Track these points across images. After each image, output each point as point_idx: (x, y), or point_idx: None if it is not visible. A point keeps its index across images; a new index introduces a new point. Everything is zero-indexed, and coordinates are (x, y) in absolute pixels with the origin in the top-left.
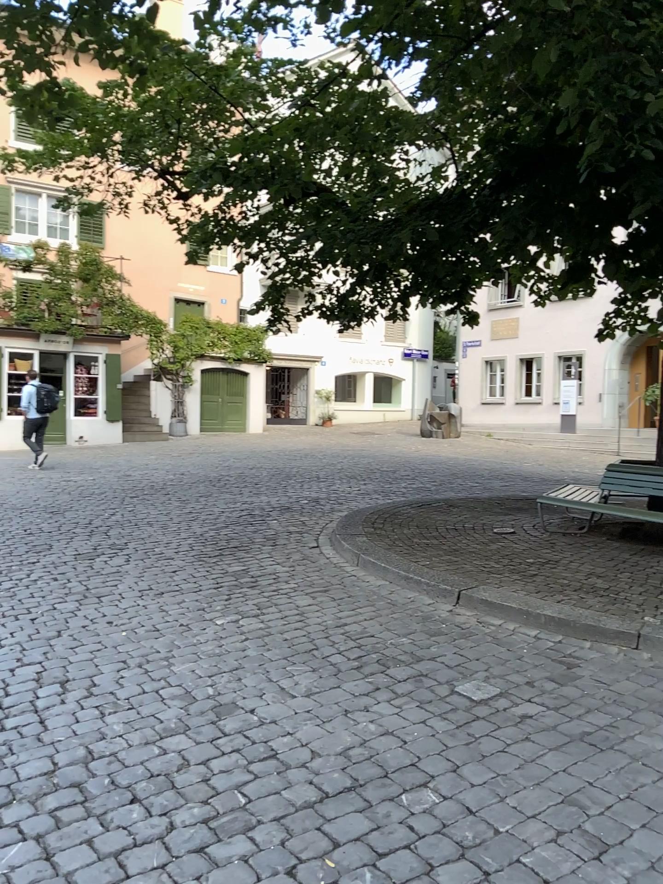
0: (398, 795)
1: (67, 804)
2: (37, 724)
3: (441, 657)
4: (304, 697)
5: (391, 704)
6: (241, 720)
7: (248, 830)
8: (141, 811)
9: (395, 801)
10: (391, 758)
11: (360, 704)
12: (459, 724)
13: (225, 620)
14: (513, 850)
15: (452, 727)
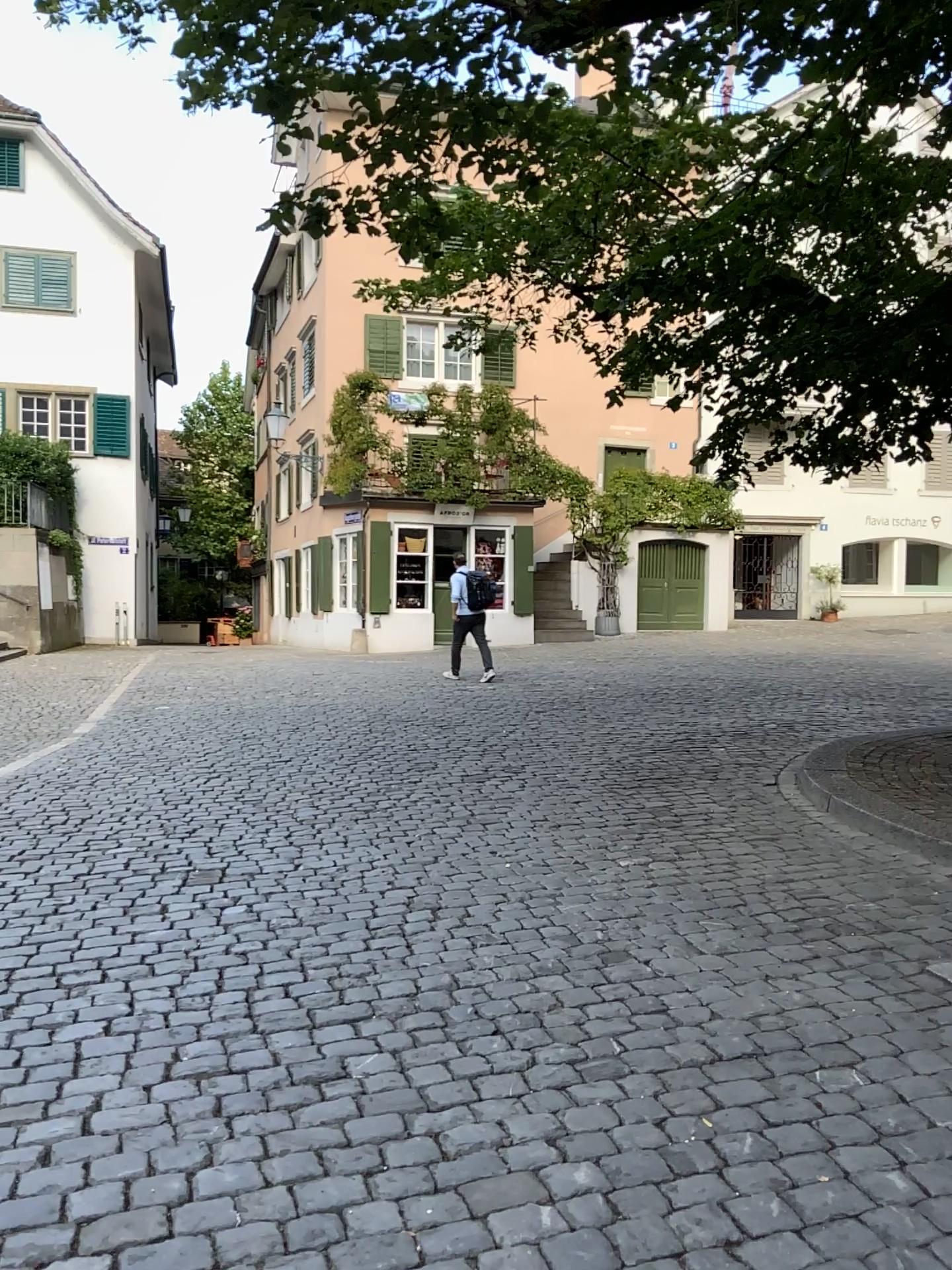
0: (808, 1067)
1: (426, 1025)
2: (403, 947)
3: (915, 927)
4: (715, 953)
5: (828, 973)
6: (629, 968)
7: (617, 1075)
8: (502, 1042)
9: (802, 1073)
10: (811, 1030)
11: (785, 969)
12: (917, 1006)
13: (632, 861)
14: (946, 1146)
15: (905, 1007)
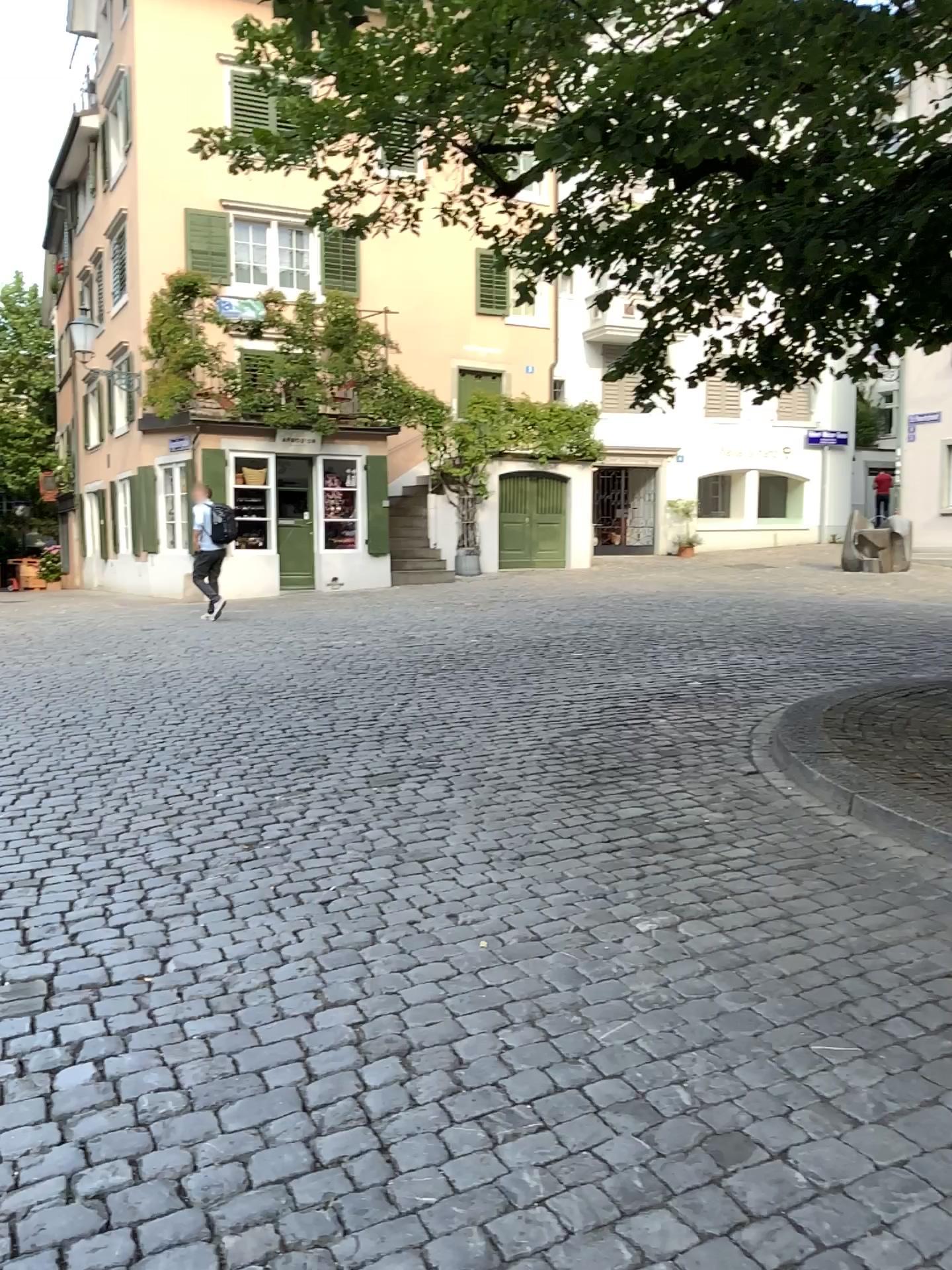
0: None
1: None
2: (381, 1158)
3: None
4: (883, 1126)
5: None
6: (776, 1182)
7: None
8: None
9: None
10: None
11: None
12: None
13: (658, 925)
14: None
15: None
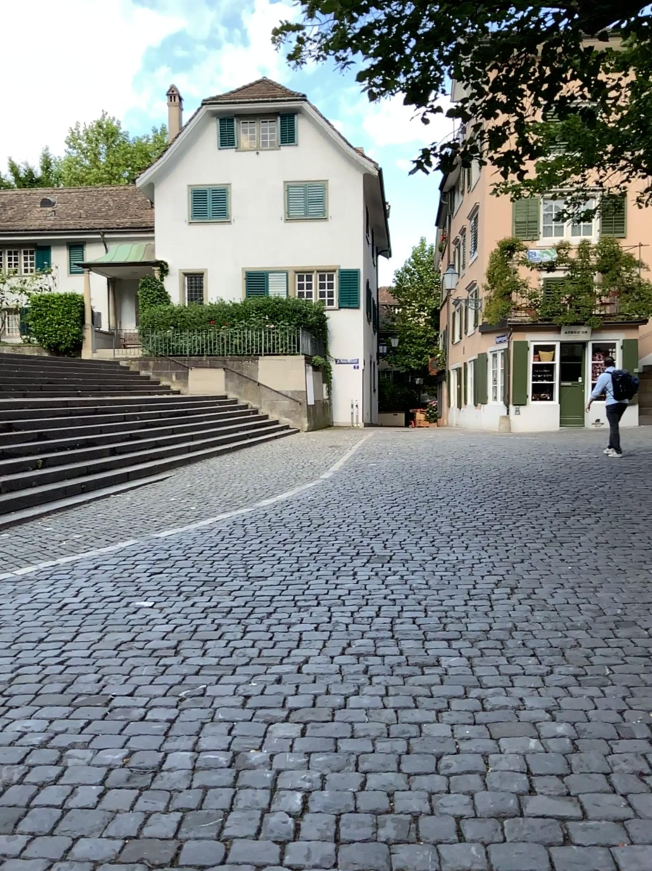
0: None
1: (490, 645)
2: (487, 605)
3: None
4: None
5: None
6: (630, 629)
7: (600, 683)
8: (533, 659)
9: None
10: None
11: None
12: None
13: None
14: None
15: None
